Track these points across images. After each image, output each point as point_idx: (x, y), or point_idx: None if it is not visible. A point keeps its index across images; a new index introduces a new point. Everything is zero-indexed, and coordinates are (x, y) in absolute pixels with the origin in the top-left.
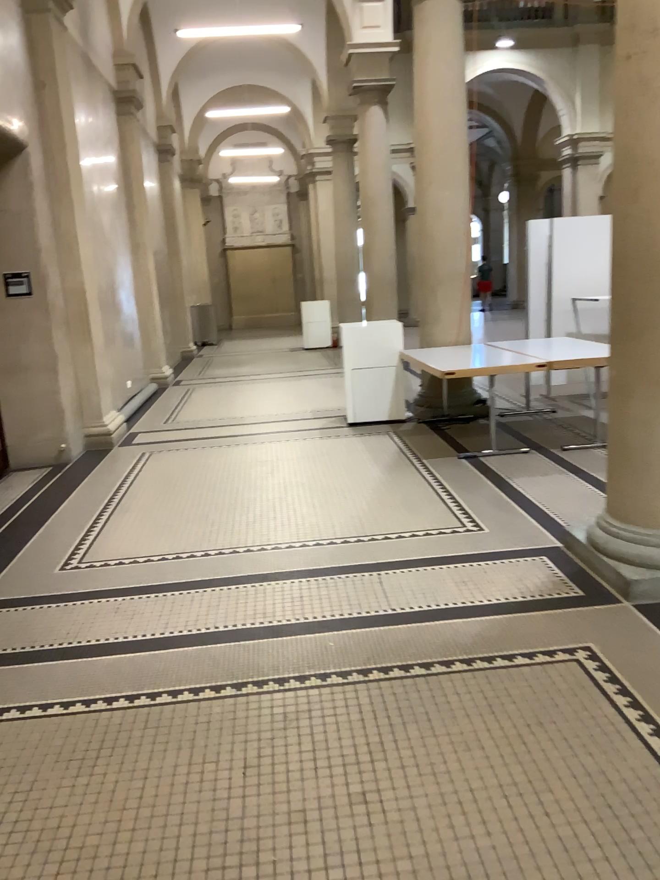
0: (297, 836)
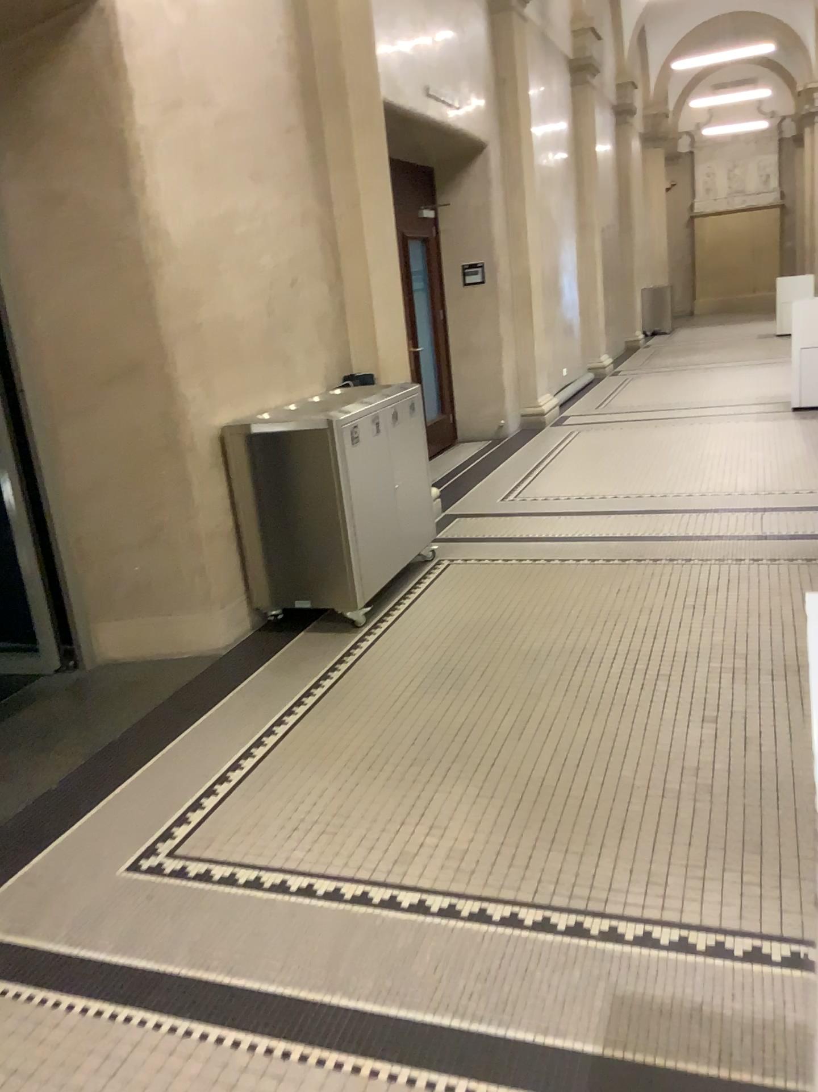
0: (644, 615)
